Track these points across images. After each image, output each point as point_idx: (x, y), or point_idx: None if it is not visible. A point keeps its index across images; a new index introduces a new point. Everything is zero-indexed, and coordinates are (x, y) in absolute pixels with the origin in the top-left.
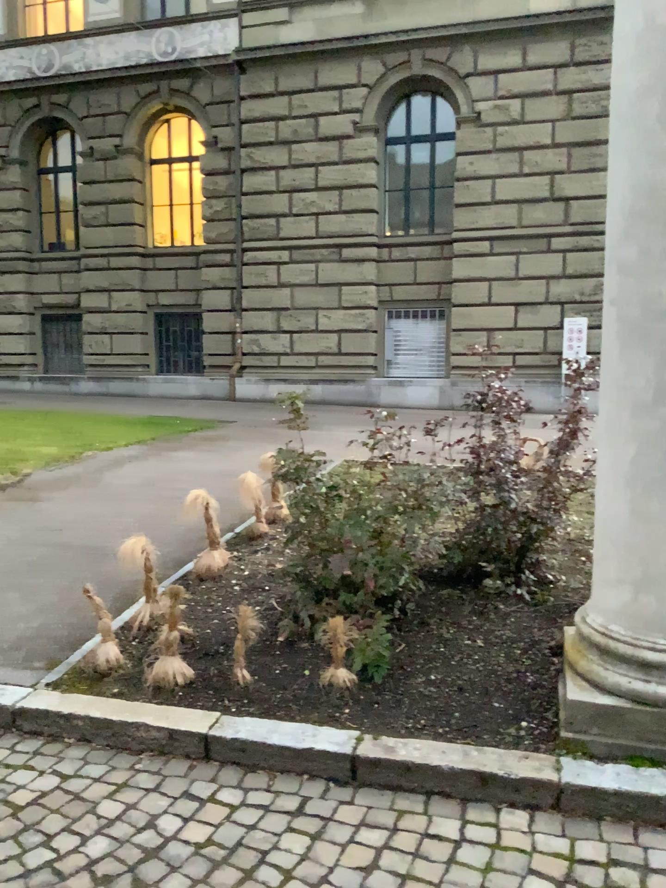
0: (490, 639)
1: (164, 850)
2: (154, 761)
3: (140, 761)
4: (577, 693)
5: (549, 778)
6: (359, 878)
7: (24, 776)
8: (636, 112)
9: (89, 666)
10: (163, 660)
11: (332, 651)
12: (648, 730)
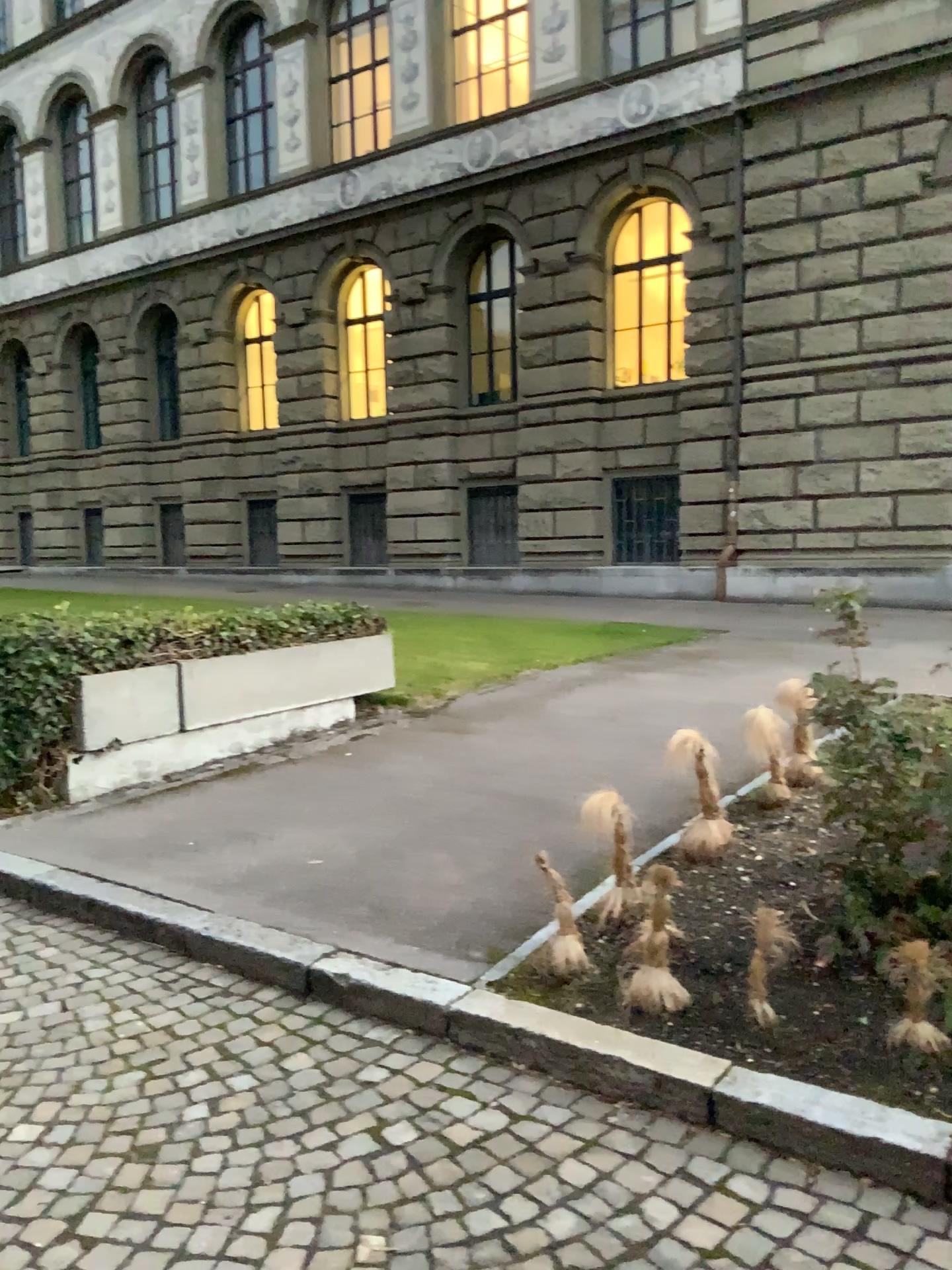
0: None
1: (654, 1250)
2: (634, 1116)
3: (615, 1112)
4: None
5: None
6: None
7: (461, 1105)
8: None
9: (542, 967)
10: (643, 971)
11: (903, 991)
12: None
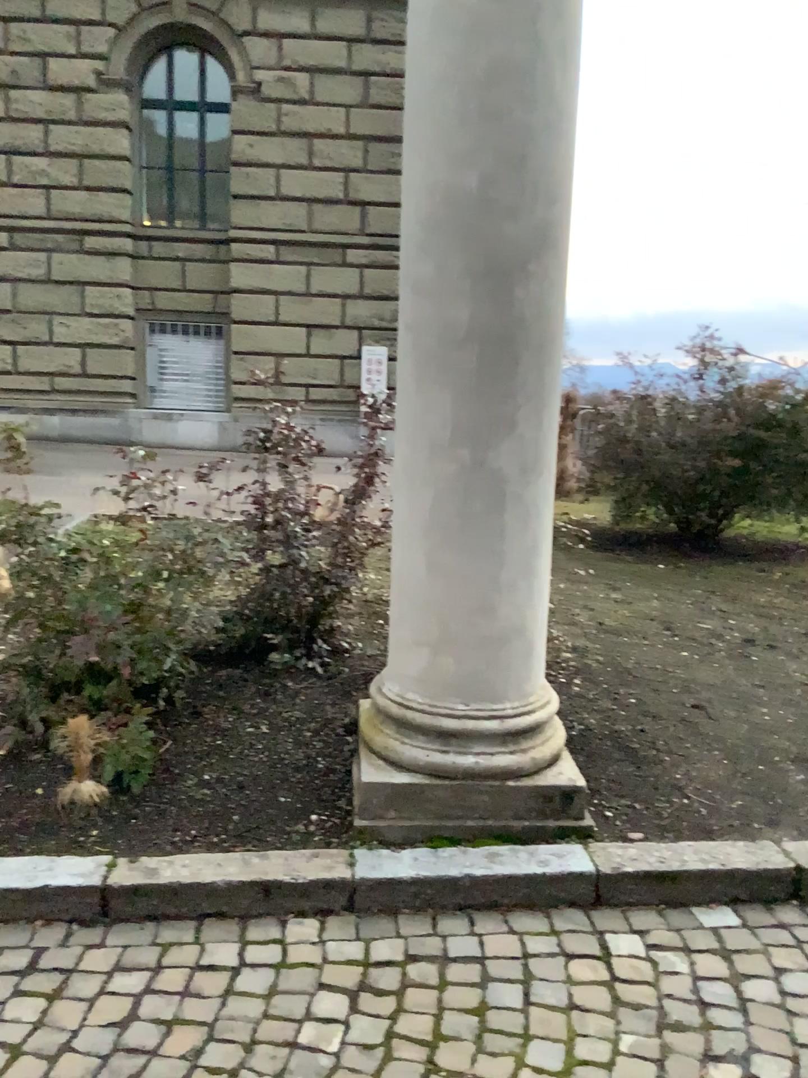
0: (274, 720)
1: None
2: None
3: None
4: (372, 772)
5: (341, 872)
6: (111, 1031)
7: None
8: (435, 99)
9: None
10: None
11: (74, 754)
12: (447, 803)
